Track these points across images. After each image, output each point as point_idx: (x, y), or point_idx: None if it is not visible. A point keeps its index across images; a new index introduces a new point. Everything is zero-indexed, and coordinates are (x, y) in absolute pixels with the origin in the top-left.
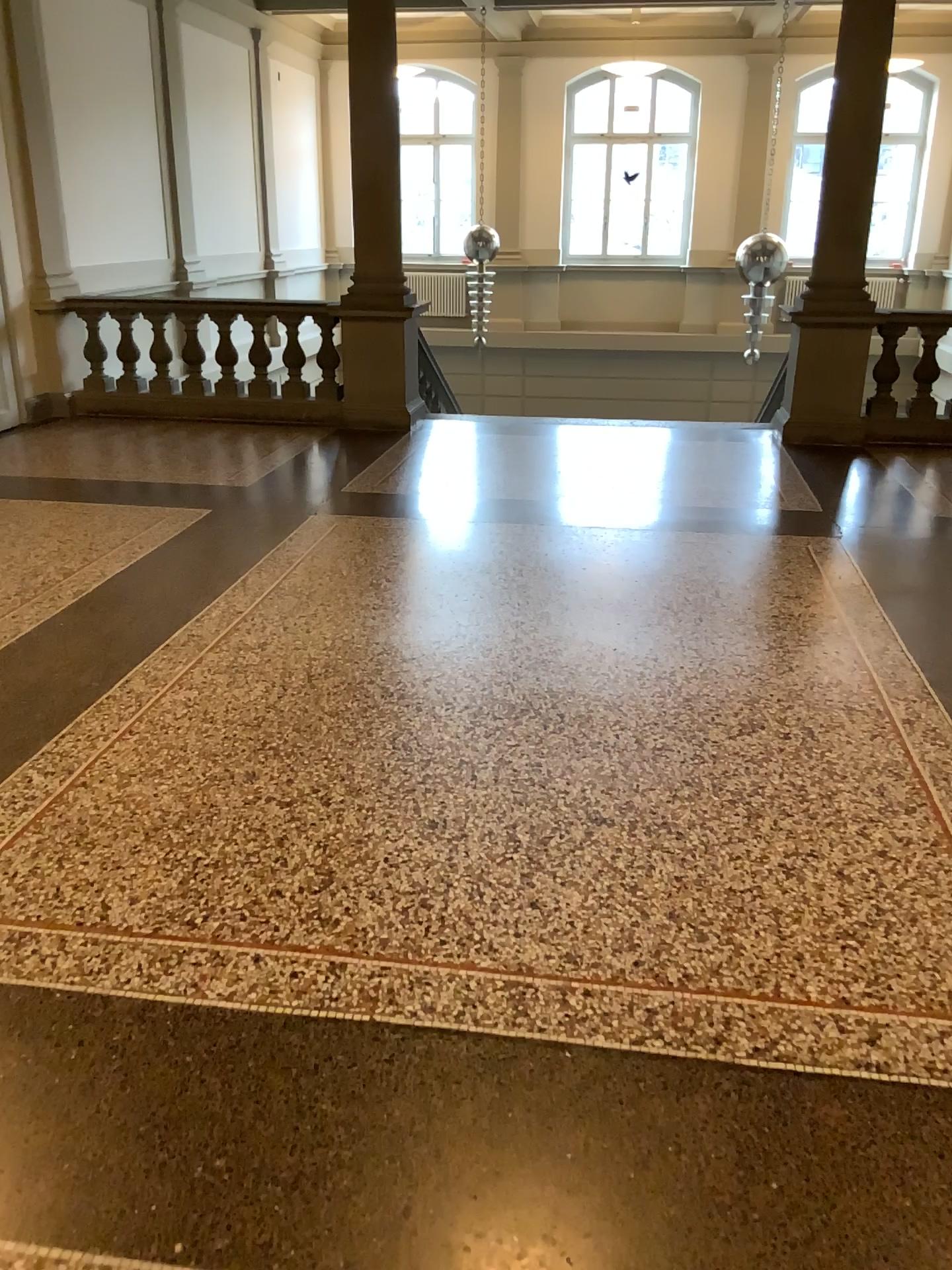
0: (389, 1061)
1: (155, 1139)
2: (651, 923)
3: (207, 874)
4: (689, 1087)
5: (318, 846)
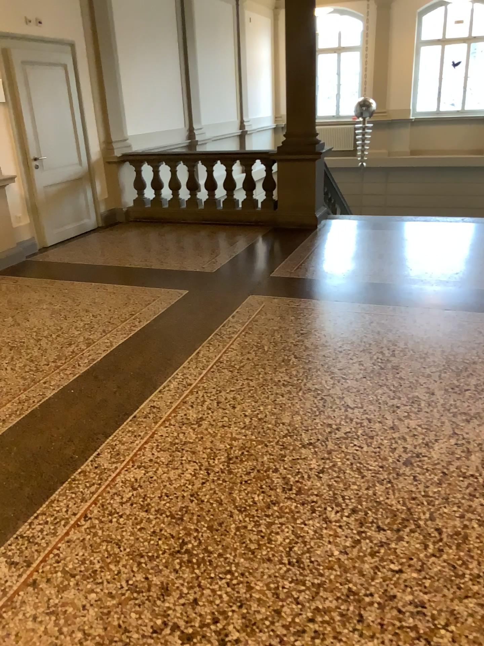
0: None
1: None
2: None
3: None
4: None
5: None
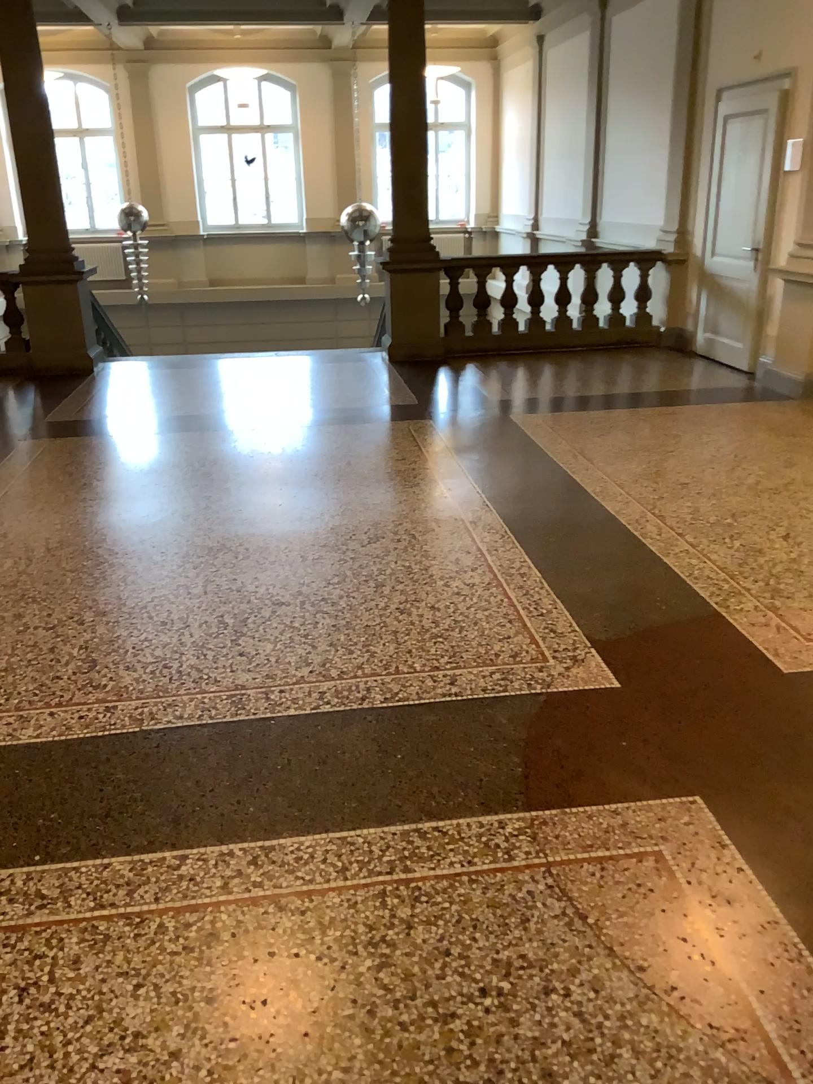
0: (156, 746)
1: (6, 812)
2: (316, 651)
3: (2, 675)
4: (346, 724)
5: (81, 648)
